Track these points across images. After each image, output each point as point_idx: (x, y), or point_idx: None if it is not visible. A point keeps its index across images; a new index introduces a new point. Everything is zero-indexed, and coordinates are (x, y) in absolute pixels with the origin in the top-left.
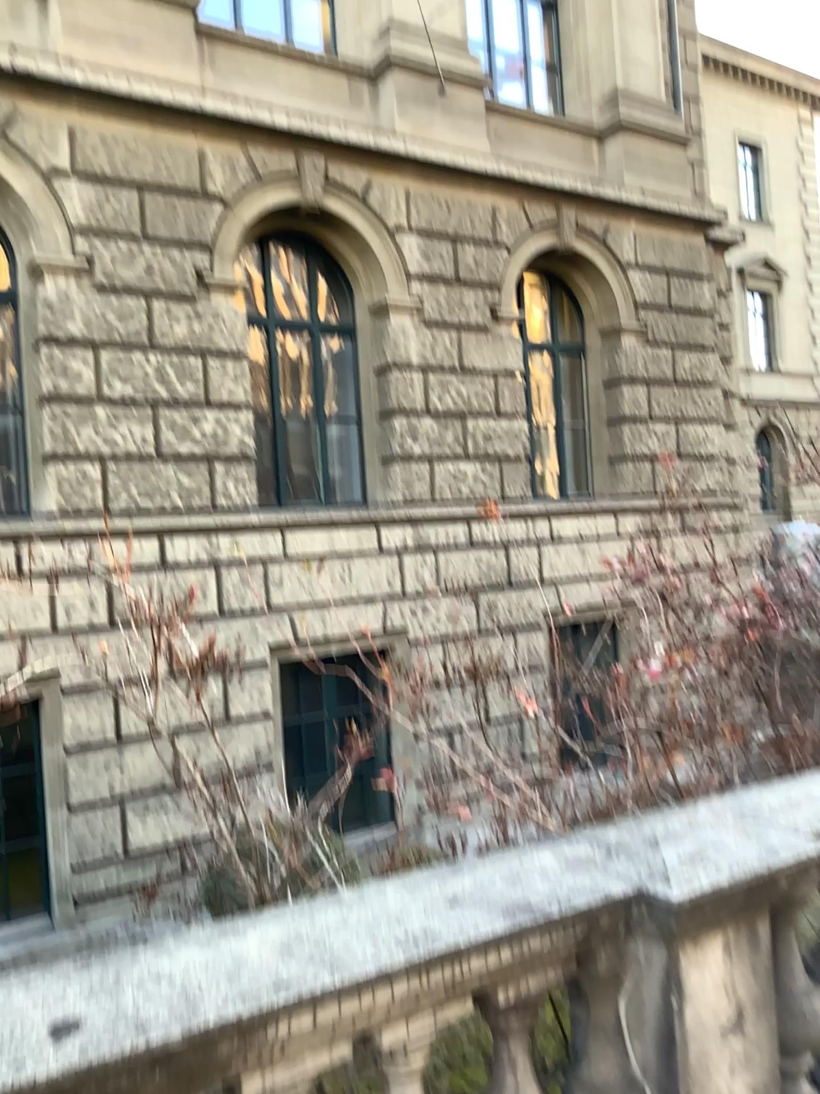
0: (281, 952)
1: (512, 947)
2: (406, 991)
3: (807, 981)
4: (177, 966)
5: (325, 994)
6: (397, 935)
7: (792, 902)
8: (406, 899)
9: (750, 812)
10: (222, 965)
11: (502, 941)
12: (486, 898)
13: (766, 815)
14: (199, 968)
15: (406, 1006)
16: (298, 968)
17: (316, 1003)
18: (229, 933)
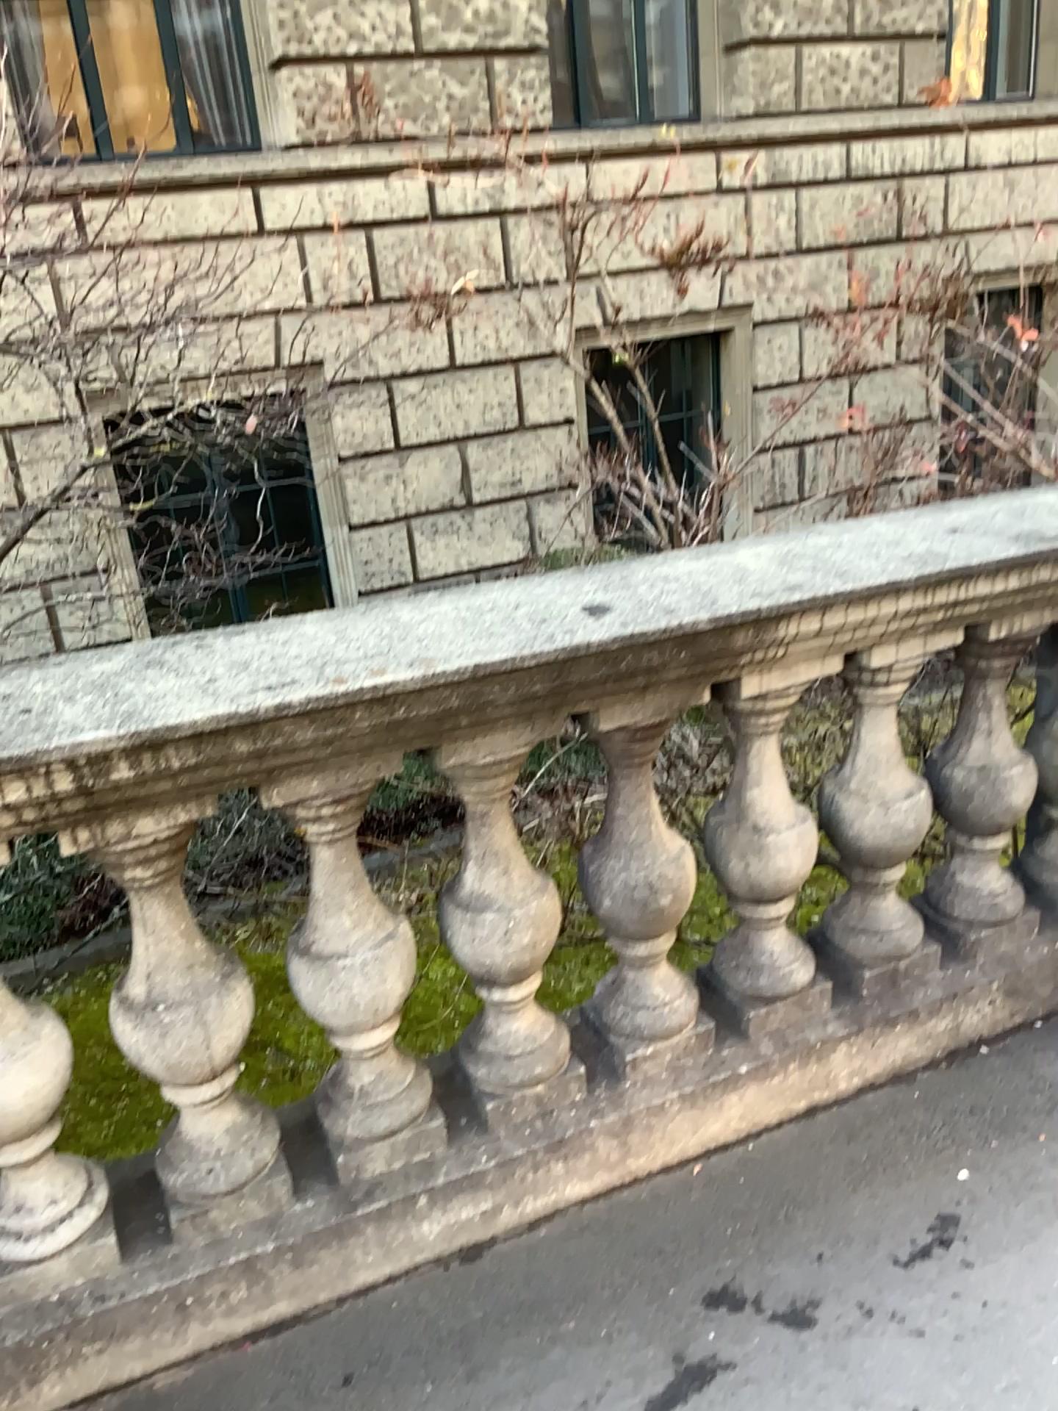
0: (783, 561)
1: (1025, 570)
2: (912, 605)
3: None
4: (681, 568)
5: (837, 596)
6: (905, 550)
7: None
8: (907, 520)
9: None
10: (726, 569)
11: (1017, 561)
12: (999, 520)
13: None
14: (704, 571)
15: (908, 621)
16: (807, 573)
17: (828, 604)
18: (717, 549)
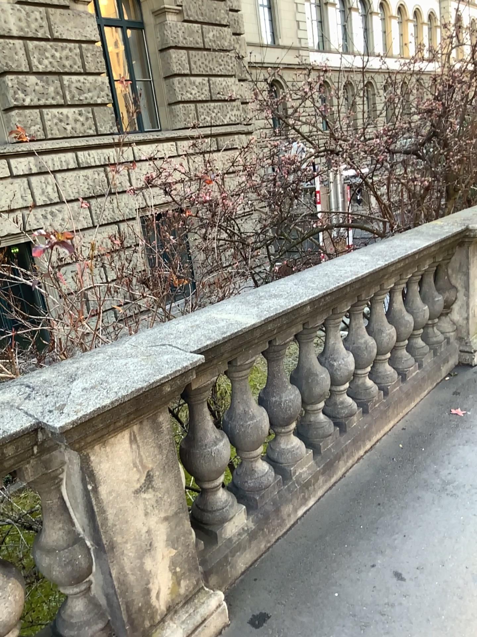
0: None
1: None
2: None
3: (214, 429)
4: None
5: None
6: None
7: (186, 393)
8: None
9: (160, 342)
10: None
11: None
12: None
13: (168, 342)
14: None
15: None
16: None
17: None
18: None
